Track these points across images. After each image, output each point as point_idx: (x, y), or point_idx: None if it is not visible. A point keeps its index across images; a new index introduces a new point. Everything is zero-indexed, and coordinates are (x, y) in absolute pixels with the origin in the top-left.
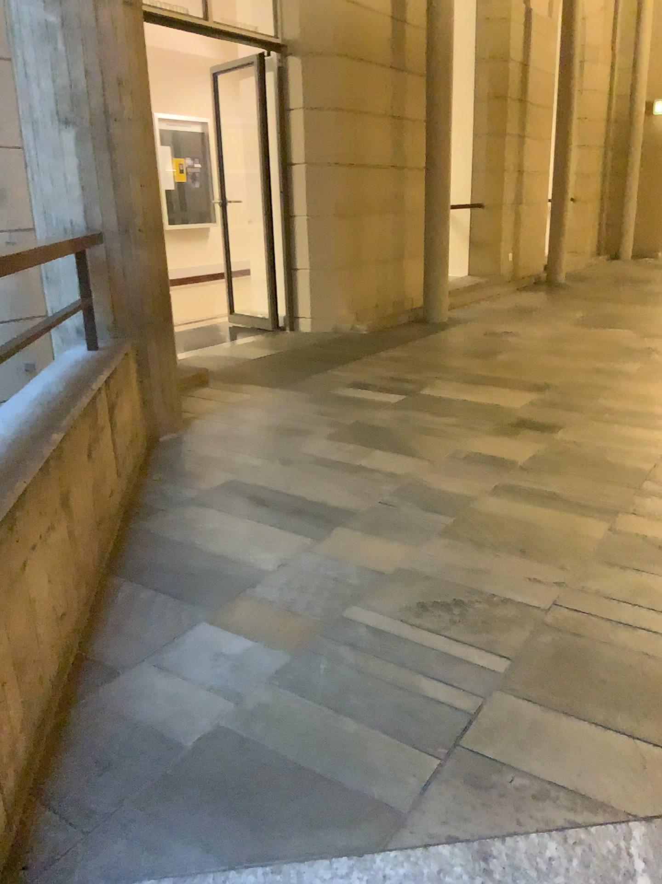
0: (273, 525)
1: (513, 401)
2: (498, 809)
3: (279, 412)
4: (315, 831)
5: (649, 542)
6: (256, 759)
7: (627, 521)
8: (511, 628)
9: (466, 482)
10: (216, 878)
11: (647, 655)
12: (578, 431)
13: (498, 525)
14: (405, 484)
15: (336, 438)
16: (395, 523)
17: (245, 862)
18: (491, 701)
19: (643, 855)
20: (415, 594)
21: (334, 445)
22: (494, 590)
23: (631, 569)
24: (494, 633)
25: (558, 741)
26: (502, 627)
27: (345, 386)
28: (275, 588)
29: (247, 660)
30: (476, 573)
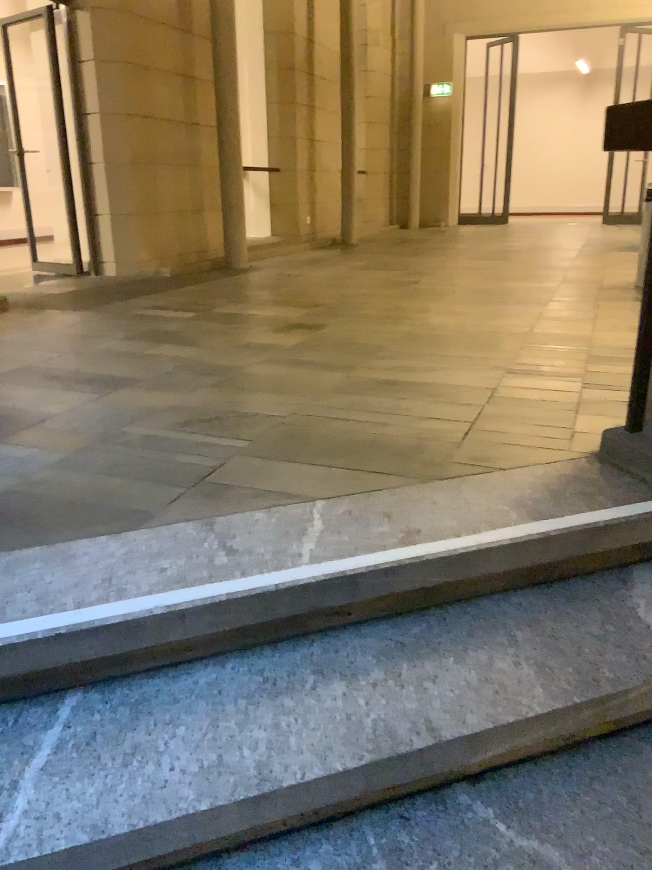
0: (67, 388)
1: (291, 312)
2: (227, 504)
3: (80, 325)
4: (87, 526)
5: (375, 379)
6: (43, 500)
7: (362, 370)
8: (257, 425)
9: (241, 357)
10: (7, 552)
11: (354, 429)
12: (339, 326)
13: (260, 377)
14: (188, 361)
15: (131, 338)
16: (175, 381)
17: (31, 544)
18: (233, 458)
19: (321, 510)
20: (185, 415)
21: (128, 342)
22: (249, 409)
23: (357, 393)
24: (243, 429)
25: (277, 471)
26: (250, 426)
27: (144, 309)
28: (66, 420)
29: (38, 456)
30: (237, 403)
